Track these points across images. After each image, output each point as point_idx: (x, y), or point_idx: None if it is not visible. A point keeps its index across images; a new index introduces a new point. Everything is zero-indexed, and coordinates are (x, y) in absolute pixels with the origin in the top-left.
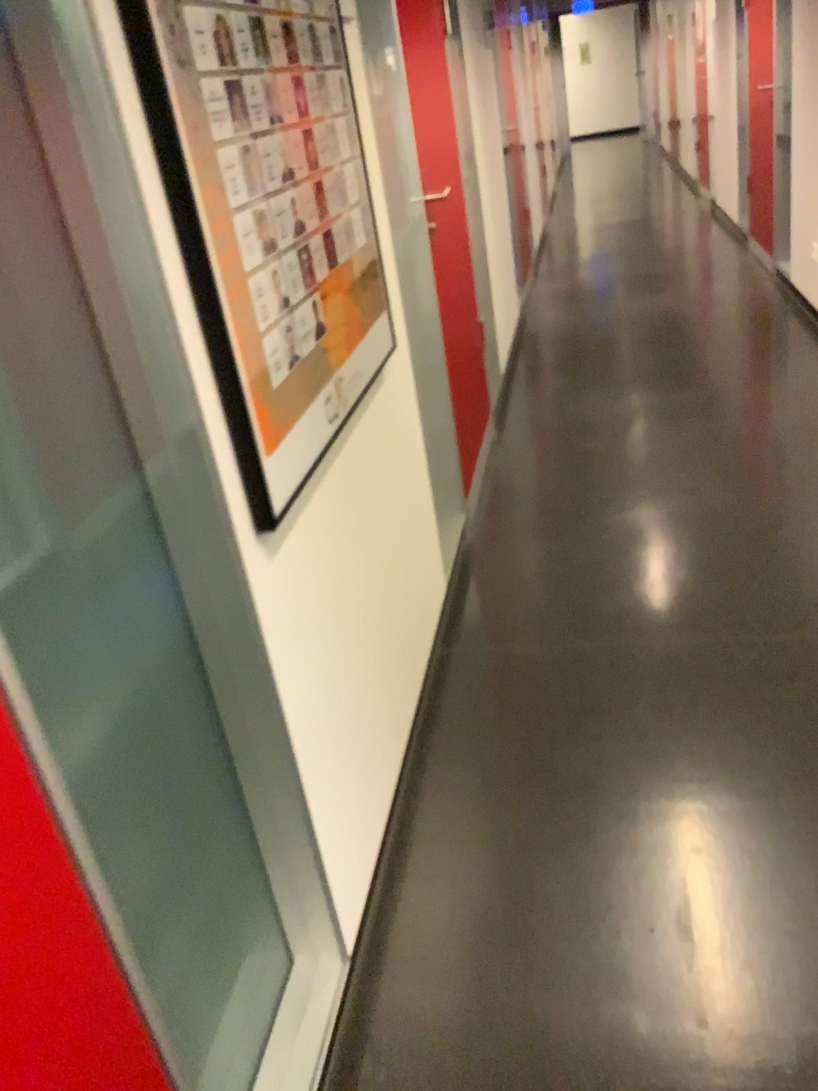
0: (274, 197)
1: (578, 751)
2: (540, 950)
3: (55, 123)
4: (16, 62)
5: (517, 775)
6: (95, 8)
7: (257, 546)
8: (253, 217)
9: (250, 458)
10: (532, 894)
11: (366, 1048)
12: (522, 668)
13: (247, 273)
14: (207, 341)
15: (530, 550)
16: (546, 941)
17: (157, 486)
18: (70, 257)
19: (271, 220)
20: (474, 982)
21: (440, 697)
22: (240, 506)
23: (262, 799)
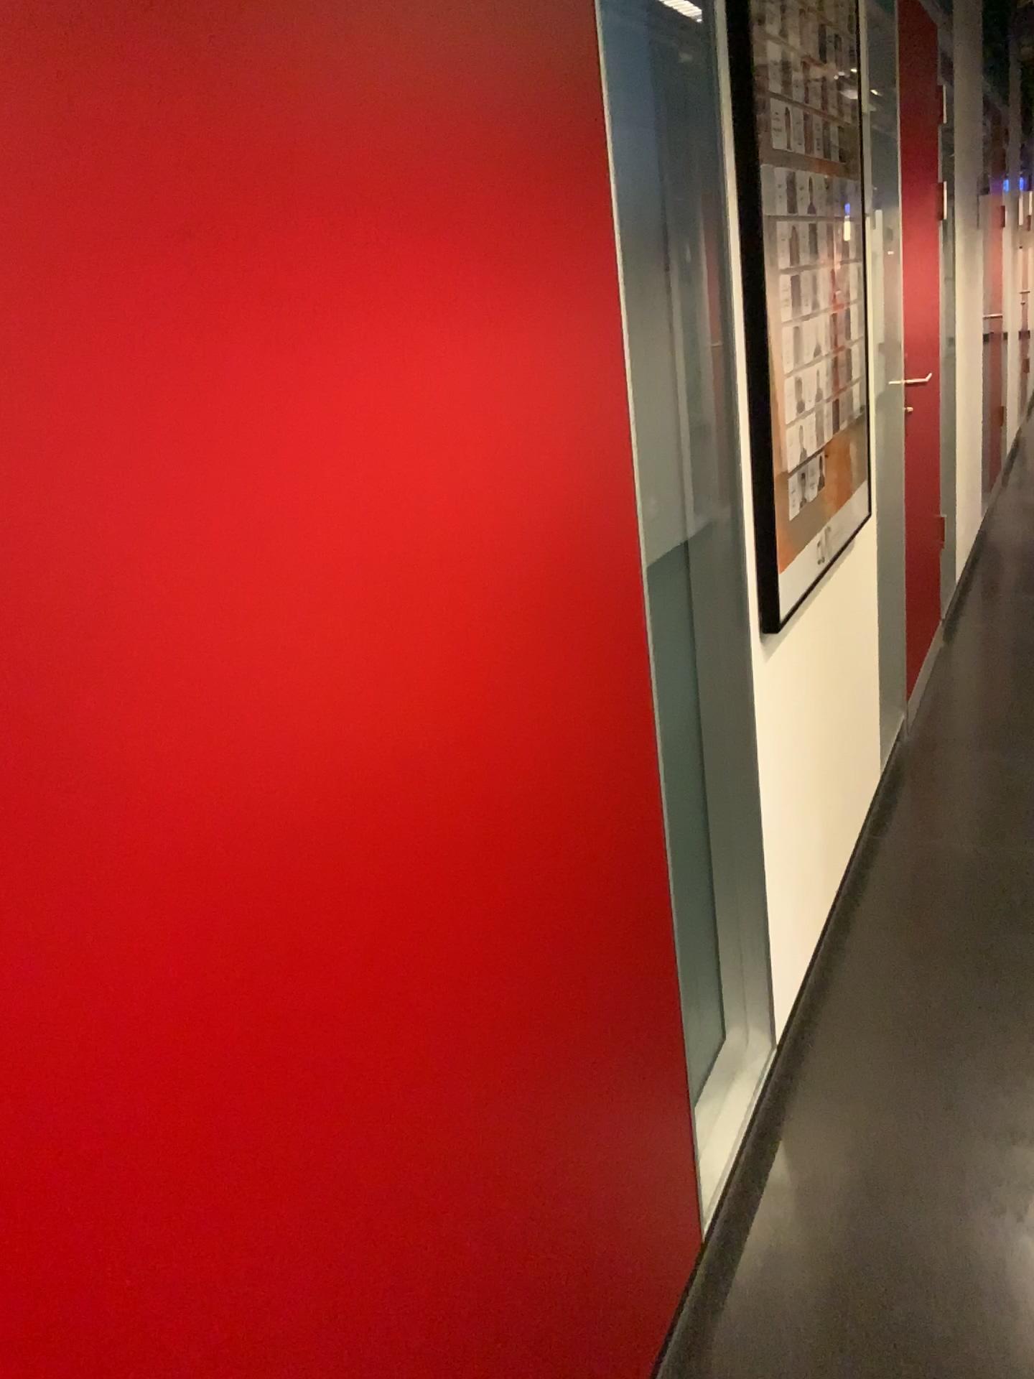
0: (808, 367)
1: (1015, 940)
2: (962, 1086)
3: (680, 303)
4: (665, 261)
5: (947, 950)
6: (728, 226)
7: (763, 644)
8: (794, 381)
9: (770, 570)
10: (956, 1044)
11: (786, 1126)
12: (959, 864)
13: (787, 424)
14: (754, 472)
15: (975, 759)
16: (967, 1079)
17: (698, 581)
18: (670, 399)
19: (804, 385)
20: (893, 1098)
21: (866, 877)
22: (758, 607)
23: (729, 870)
